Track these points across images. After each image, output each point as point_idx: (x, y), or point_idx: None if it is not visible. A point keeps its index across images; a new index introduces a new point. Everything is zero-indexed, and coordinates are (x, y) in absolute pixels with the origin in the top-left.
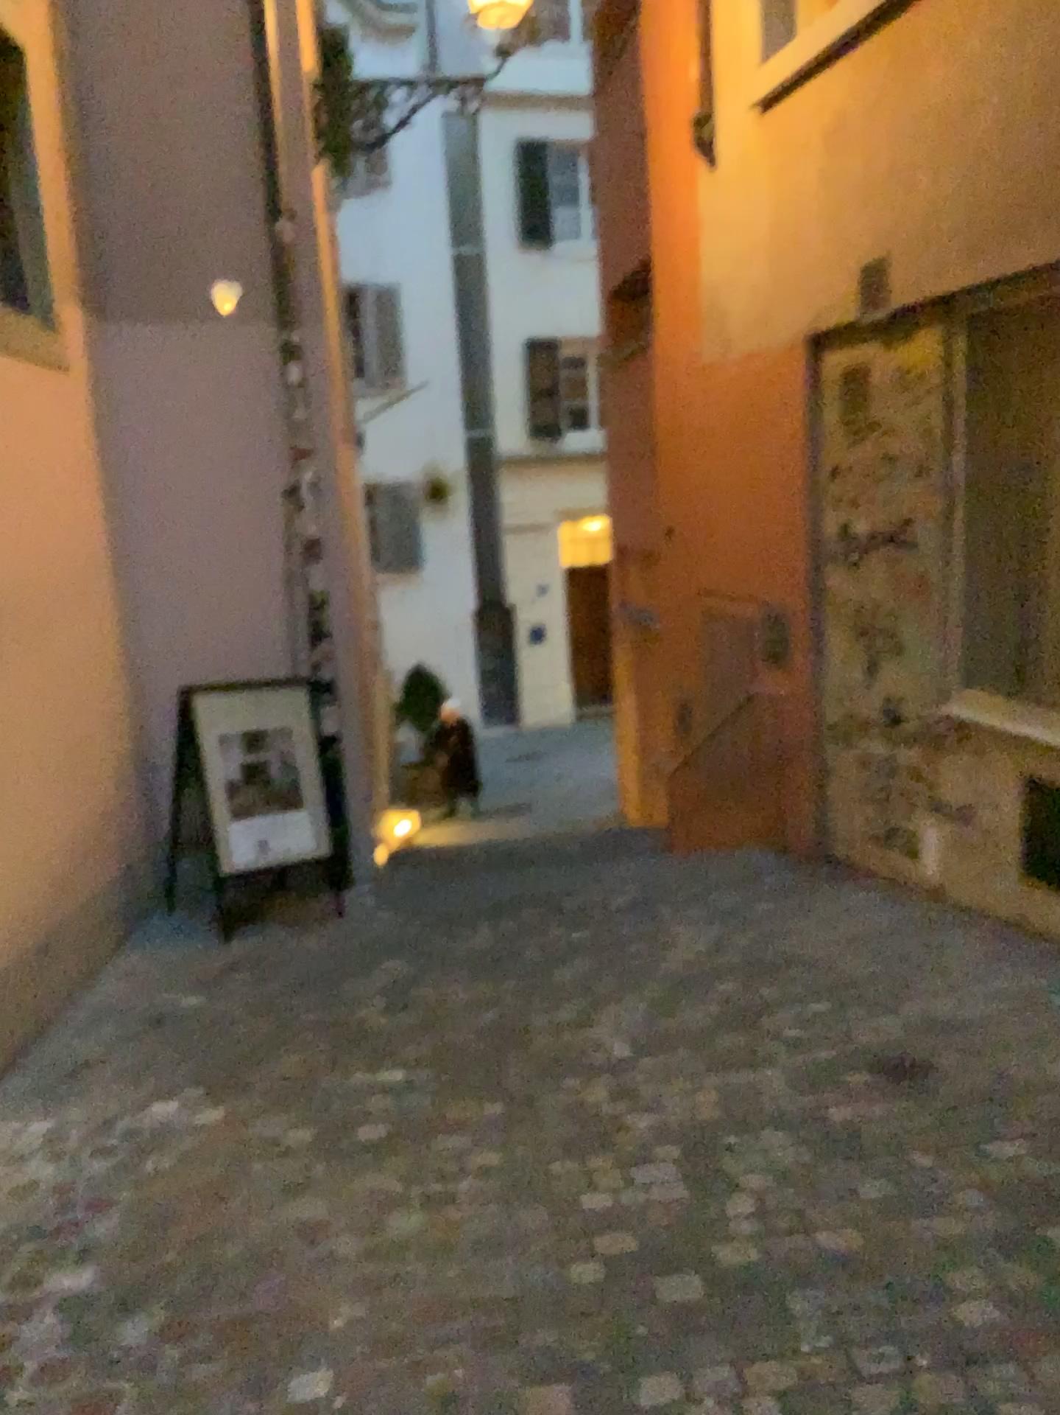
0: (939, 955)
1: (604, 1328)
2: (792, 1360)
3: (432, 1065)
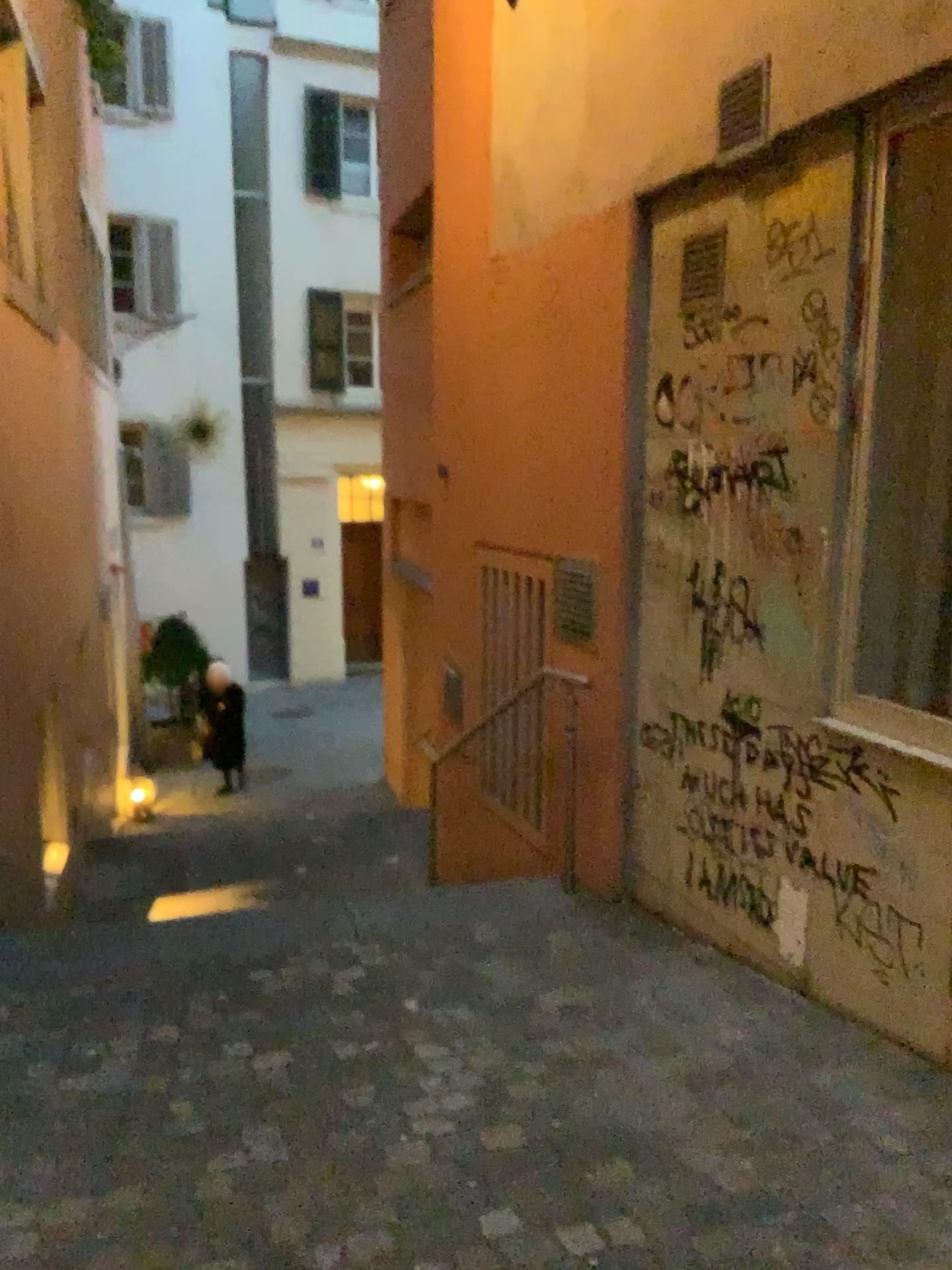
0: (852, 1156)
1: None
2: None
3: None
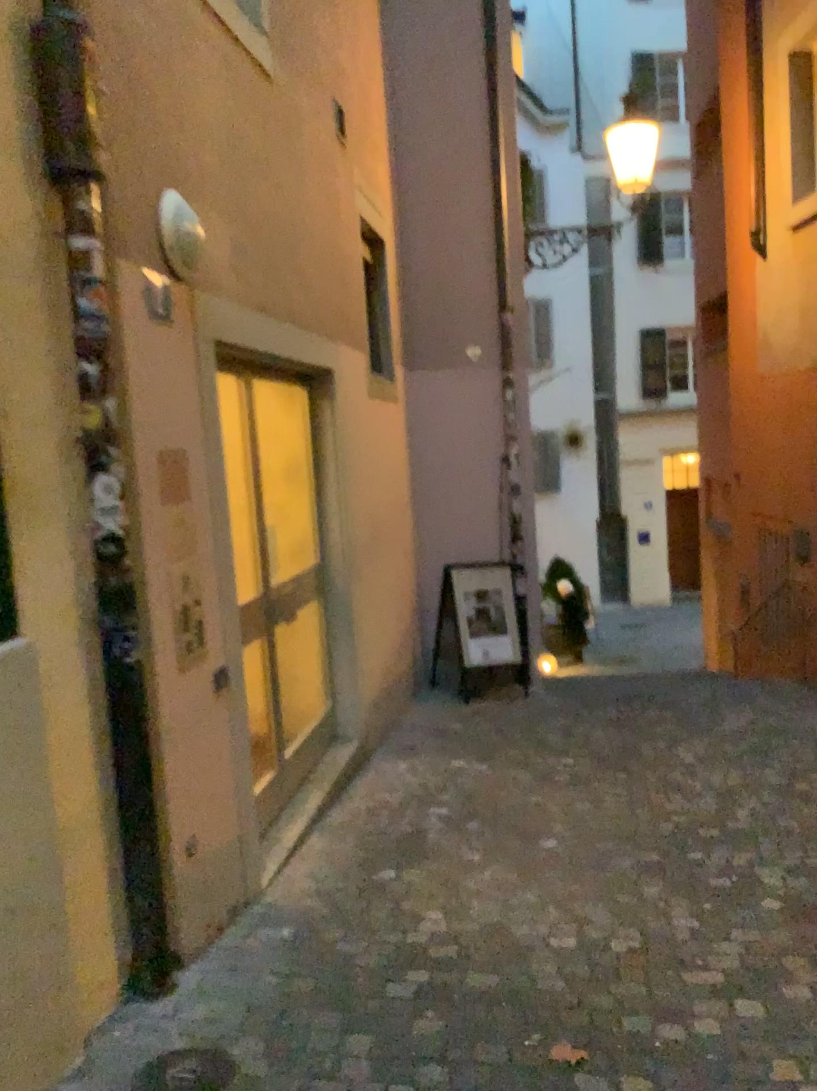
0: None
1: (672, 837)
2: (753, 850)
3: (588, 757)
